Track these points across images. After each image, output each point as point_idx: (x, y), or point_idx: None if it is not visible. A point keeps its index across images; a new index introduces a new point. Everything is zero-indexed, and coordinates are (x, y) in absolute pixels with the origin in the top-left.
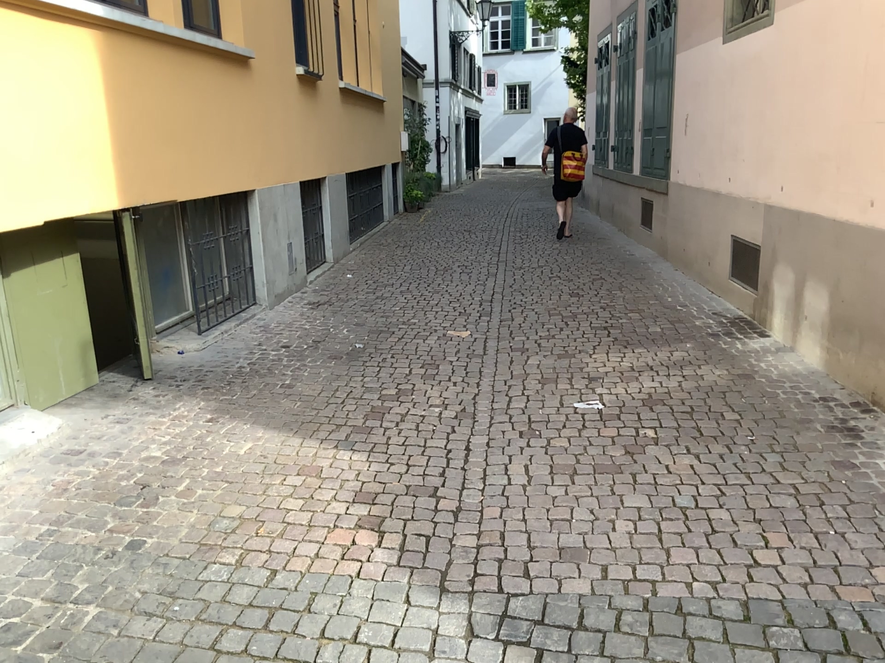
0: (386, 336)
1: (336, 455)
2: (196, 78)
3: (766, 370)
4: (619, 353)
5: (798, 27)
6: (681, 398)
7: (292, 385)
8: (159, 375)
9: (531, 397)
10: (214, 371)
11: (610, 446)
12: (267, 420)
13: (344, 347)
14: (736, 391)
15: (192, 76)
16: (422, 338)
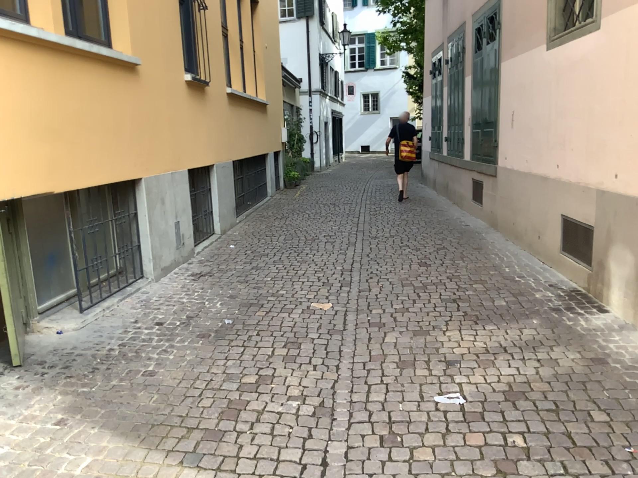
0: (255, 310)
1: (180, 476)
2: (74, 80)
3: (618, 353)
4: (470, 330)
5: (629, 29)
6: (541, 390)
7: (155, 372)
8: (28, 362)
9: (389, 386)
10: (84, 355)
11: (478, 460)
12: (118, 420)
13: (214, 323)
14: (595, 381)
15: (70, 77)
16: (287, 313)
